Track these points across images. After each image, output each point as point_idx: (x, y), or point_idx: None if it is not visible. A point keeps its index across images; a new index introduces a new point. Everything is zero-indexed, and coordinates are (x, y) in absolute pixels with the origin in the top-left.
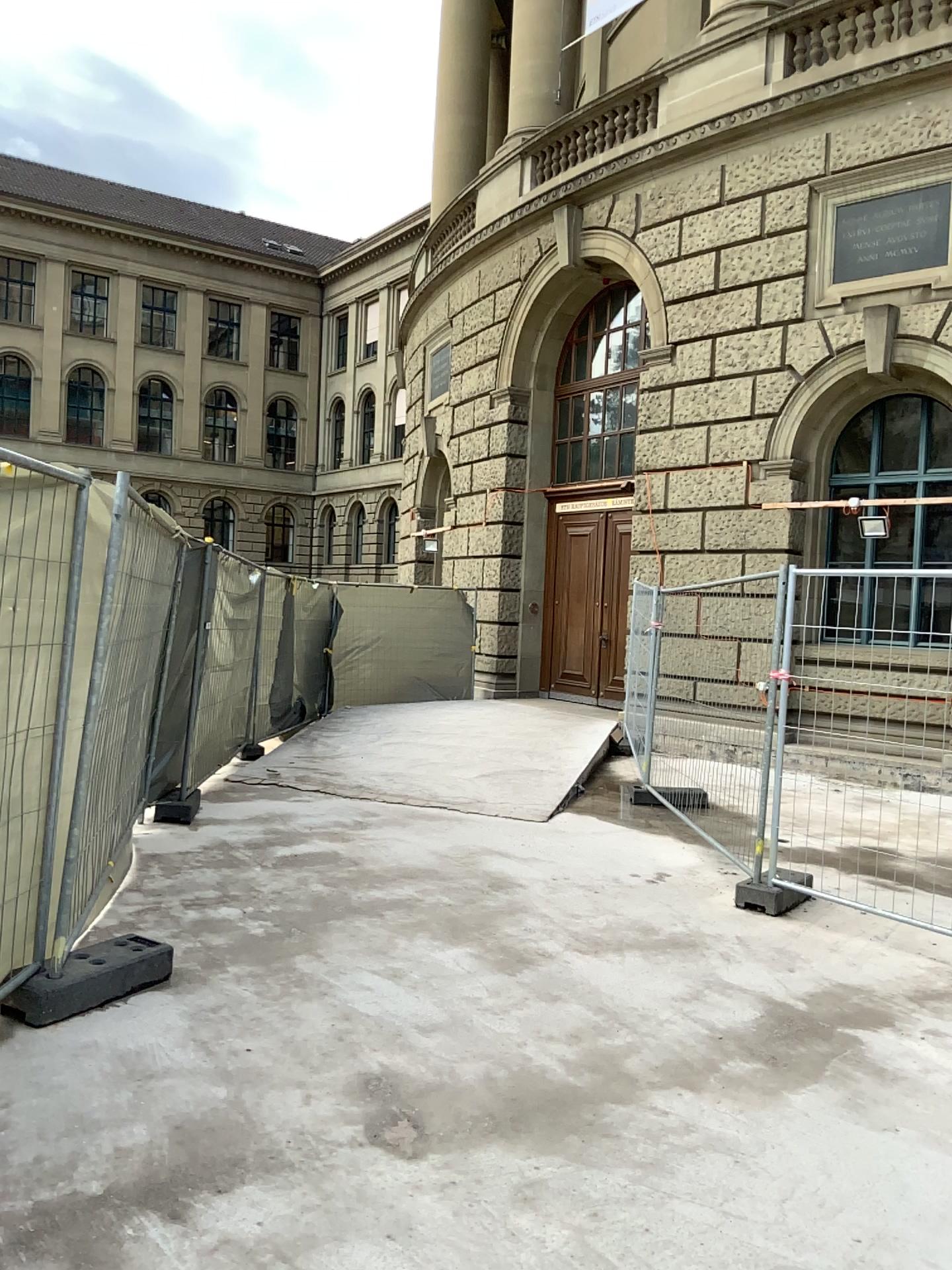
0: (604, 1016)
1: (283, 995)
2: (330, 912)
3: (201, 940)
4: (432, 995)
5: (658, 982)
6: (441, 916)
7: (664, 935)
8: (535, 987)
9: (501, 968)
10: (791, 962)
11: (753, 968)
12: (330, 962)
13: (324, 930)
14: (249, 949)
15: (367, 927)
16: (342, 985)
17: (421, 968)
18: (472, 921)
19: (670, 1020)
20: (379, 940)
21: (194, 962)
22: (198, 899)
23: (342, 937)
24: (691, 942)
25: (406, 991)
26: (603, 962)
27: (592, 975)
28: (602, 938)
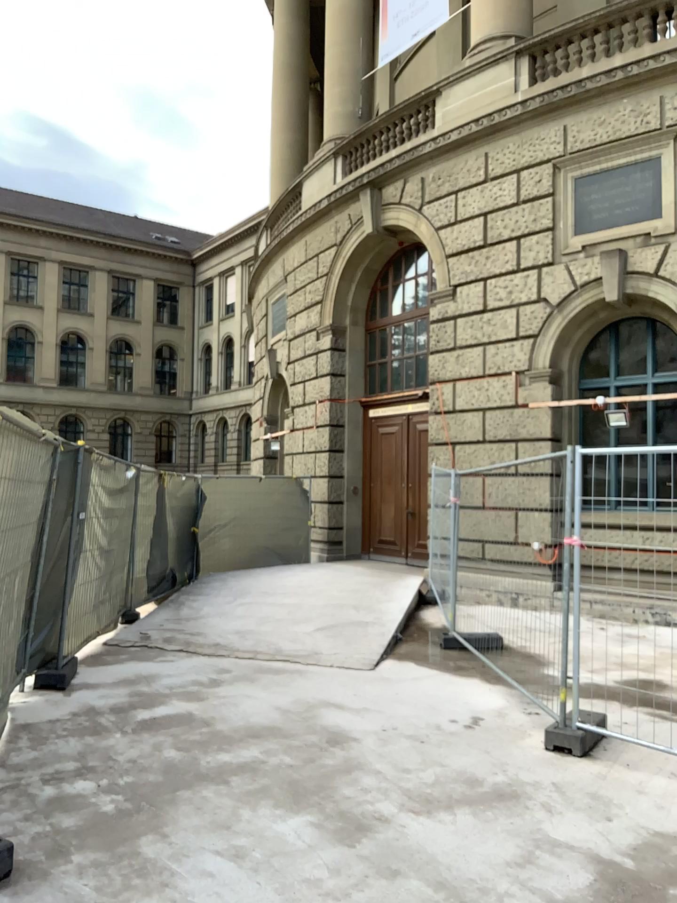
0: (447, 897)
1: (122, 892)
2: (180, 781)
3: (49, 824)
4: (274, 881)
5: (494, 848)
6: (284, 779)
7: (490, 788)
8: (376, 861)
9: (342, 839)
10: (611, 812)
11: (580, 822)
12: (174, 845)
13: (172, 803)
14: (95, 832)
15: (213, 796)
16: (183, 874)
17: (264, 846)
18: (313, 783)
19: (512, 897)
20: (225, 812)
21: (36, 854)
22: (55, 774)
23: (189, 810)
24: (516, 794)
25: (249, 877)
26: (438, 826)
27: (430, 842)
28: (435, 796)
